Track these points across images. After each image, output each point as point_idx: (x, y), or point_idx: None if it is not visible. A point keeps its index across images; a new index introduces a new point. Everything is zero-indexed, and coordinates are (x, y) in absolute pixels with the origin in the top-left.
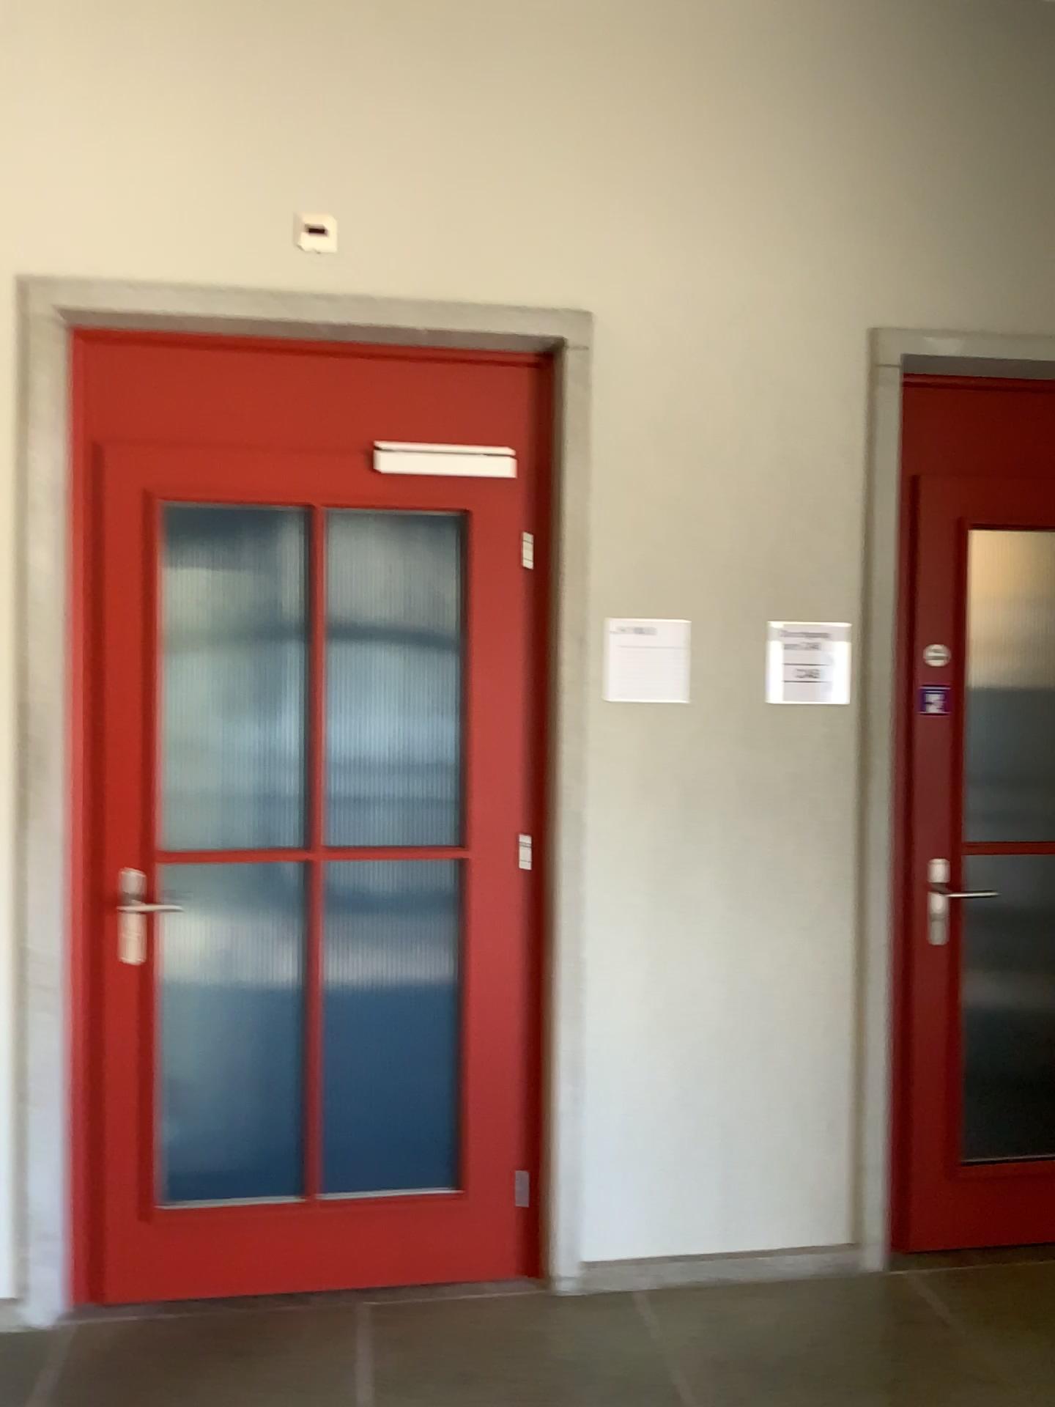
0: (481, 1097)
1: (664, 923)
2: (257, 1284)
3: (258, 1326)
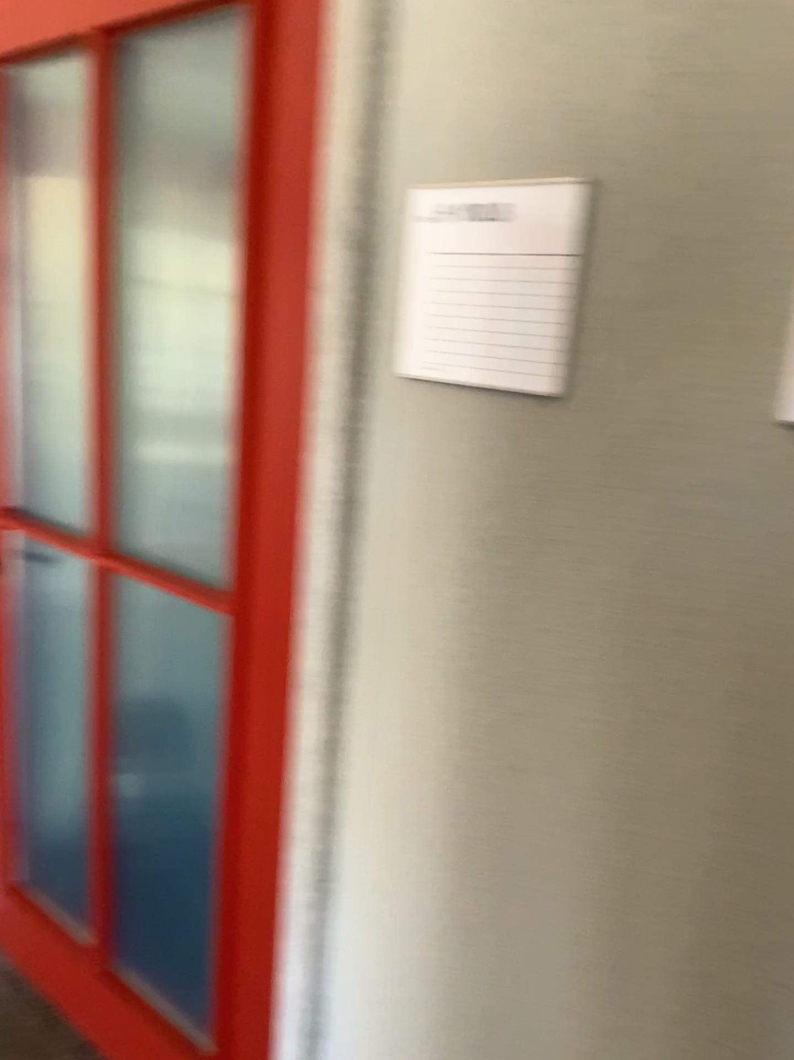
0: (252, 959)
1: (470, 854)
2: (68, 1007)
3: (18, 1057)
